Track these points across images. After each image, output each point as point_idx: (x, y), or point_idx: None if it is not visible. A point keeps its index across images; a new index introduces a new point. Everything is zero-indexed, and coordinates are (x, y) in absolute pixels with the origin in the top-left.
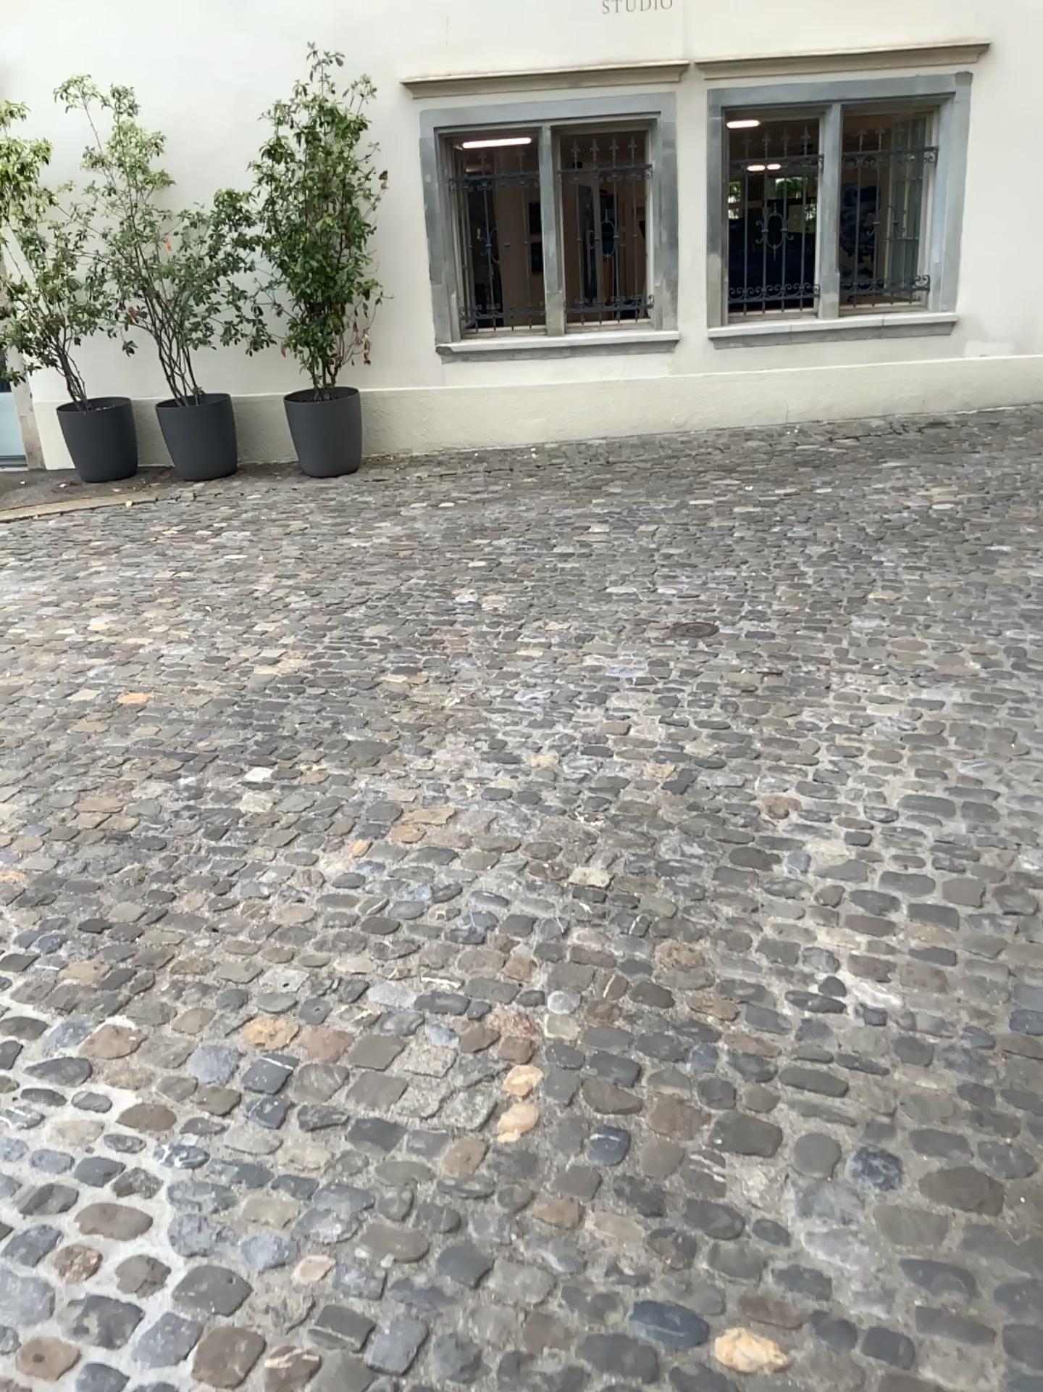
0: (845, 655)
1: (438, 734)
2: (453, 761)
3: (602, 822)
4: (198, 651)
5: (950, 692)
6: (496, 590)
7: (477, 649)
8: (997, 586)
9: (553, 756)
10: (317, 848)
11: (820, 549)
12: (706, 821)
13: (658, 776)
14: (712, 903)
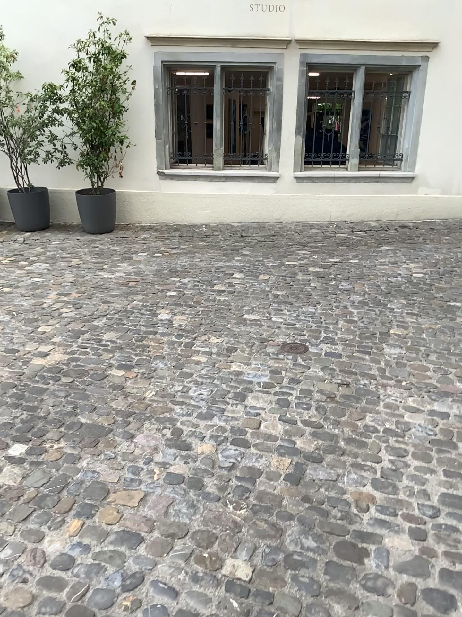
0: (384, 374)
1: (139, 421)
2: (146, 446)
3: (244, 509)
4: (2, 344)
5: (451, 406)
6: (181, 312)
7: (167, 354)
8: (458, 328)
9: (212, 445)
10: (44, 526)
11: (358, 298)
12: (315, 512)
13: (280, 467)
14: (326, 600)
